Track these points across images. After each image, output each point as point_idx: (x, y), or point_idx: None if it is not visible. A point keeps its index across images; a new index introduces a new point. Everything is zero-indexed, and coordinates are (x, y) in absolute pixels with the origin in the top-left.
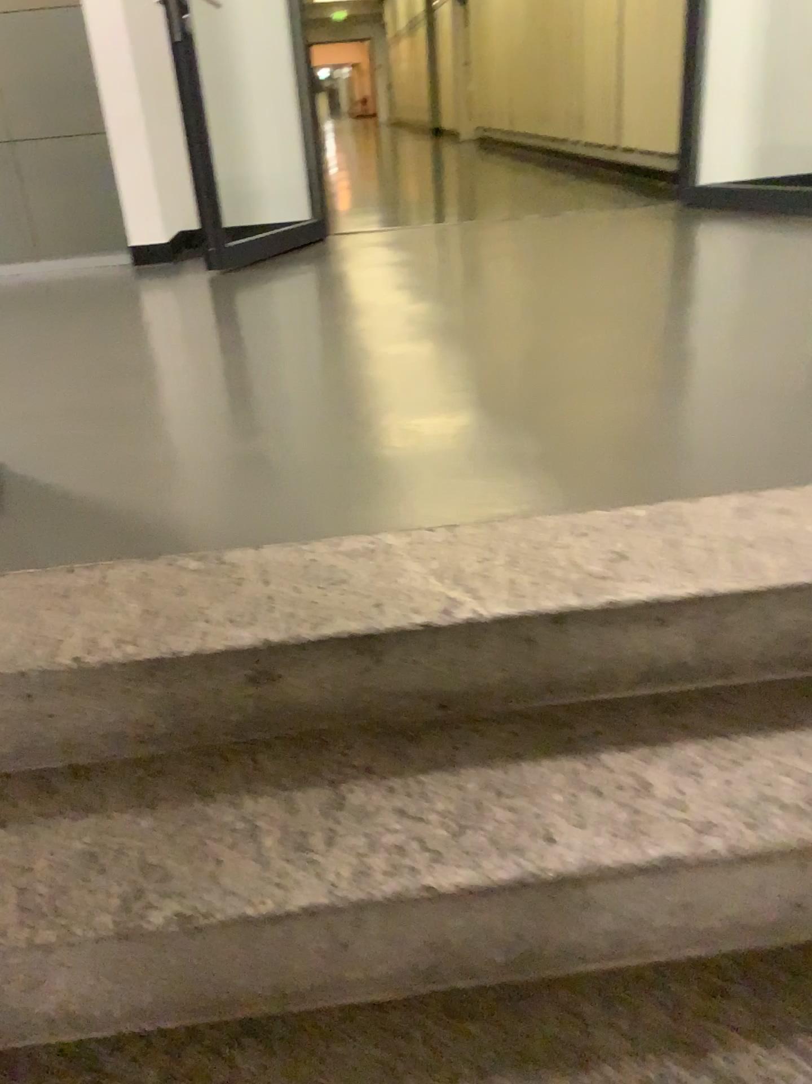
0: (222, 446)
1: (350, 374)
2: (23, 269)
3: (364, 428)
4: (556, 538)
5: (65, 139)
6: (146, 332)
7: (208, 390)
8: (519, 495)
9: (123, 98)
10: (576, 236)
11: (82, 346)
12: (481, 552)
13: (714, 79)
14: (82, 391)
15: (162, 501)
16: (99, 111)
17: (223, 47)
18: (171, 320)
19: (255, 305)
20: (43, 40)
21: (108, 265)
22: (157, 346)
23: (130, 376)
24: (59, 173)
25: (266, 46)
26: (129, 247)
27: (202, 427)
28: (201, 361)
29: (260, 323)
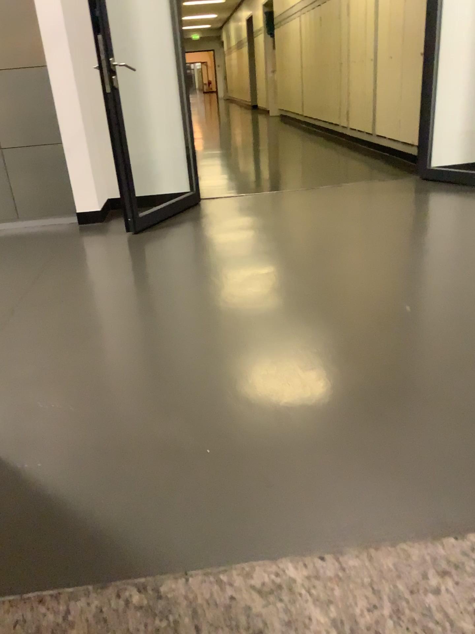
0: (148, 431)
1: (233, 349)
2: (8, 226)
3: (251, 416)
4: (425, 580)
5: (35, 147)
6: (89, 293)
7: (134, 362)
8: (382, 514)
9: (73, 122)
10: (359, 206)
11: (46, 304)
12: (367, 596)
13: (442, 104)
14: (47, 356)
15: (108, 501)
16: (57, 130)
17: (136, 87)
18: (105, 280)
19: (160, 269)
20: (22, 87)
21: (63, 224)
22: (96, 308)
23: (80, 342)
24: (31, 168)
25: (163, 86)
26: (76, 213)
27: (133, 404)
28: (128, 327)
29: (165, 288)
